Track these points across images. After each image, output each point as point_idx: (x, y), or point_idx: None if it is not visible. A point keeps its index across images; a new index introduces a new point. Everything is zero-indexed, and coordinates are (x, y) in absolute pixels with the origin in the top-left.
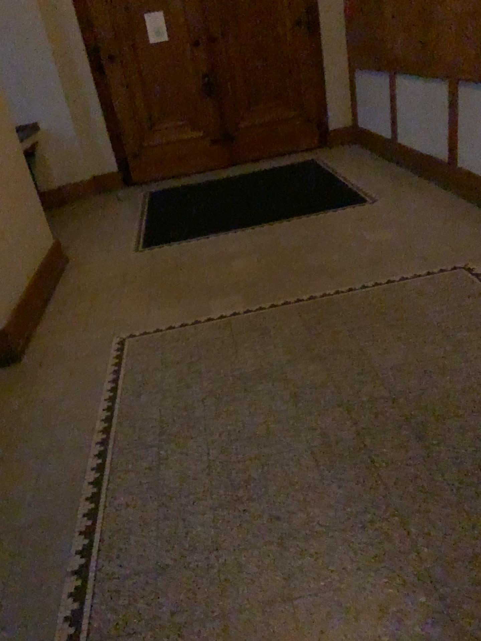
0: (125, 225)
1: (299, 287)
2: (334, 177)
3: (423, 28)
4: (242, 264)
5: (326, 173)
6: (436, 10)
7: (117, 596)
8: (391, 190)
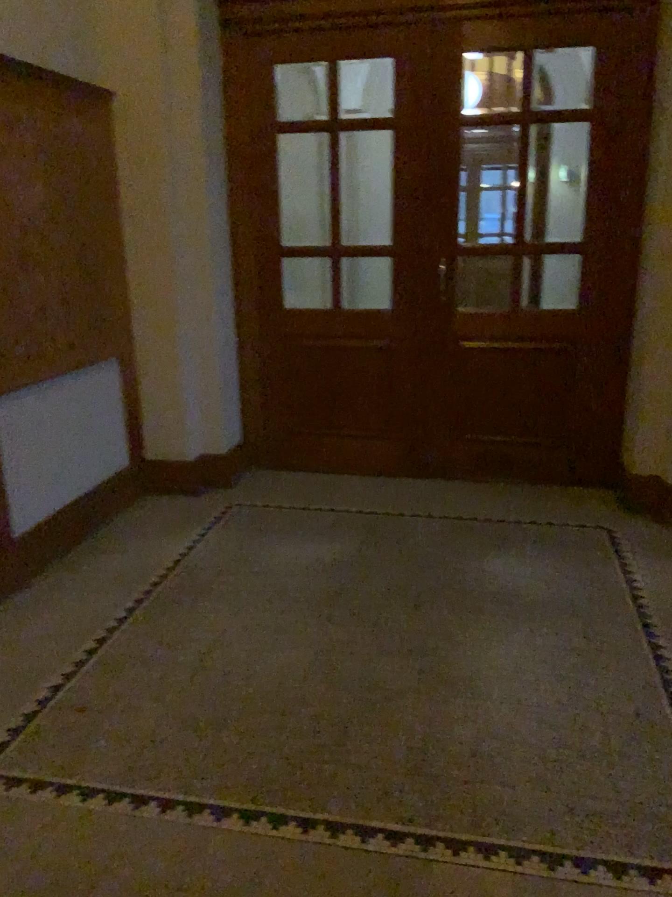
0: None
1: (265, 874)
2: None
3: None
4: None
5: None
6: None
7: (591, 572)
8: None
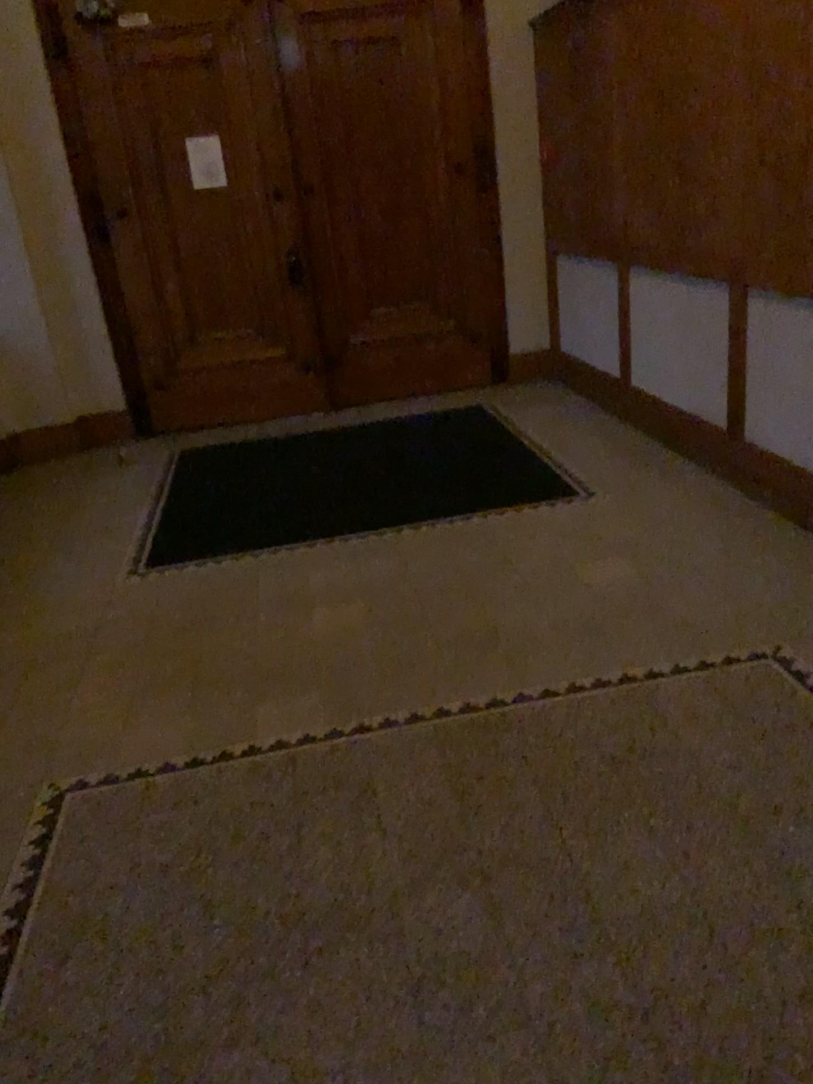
0: (121, 519)
1: (443, 682)
2: (516, 443)
3: (679, 194)
4: (333, 619)
5: (503, 435)
6: (703, 165)
7: None
8: (622, 475)
